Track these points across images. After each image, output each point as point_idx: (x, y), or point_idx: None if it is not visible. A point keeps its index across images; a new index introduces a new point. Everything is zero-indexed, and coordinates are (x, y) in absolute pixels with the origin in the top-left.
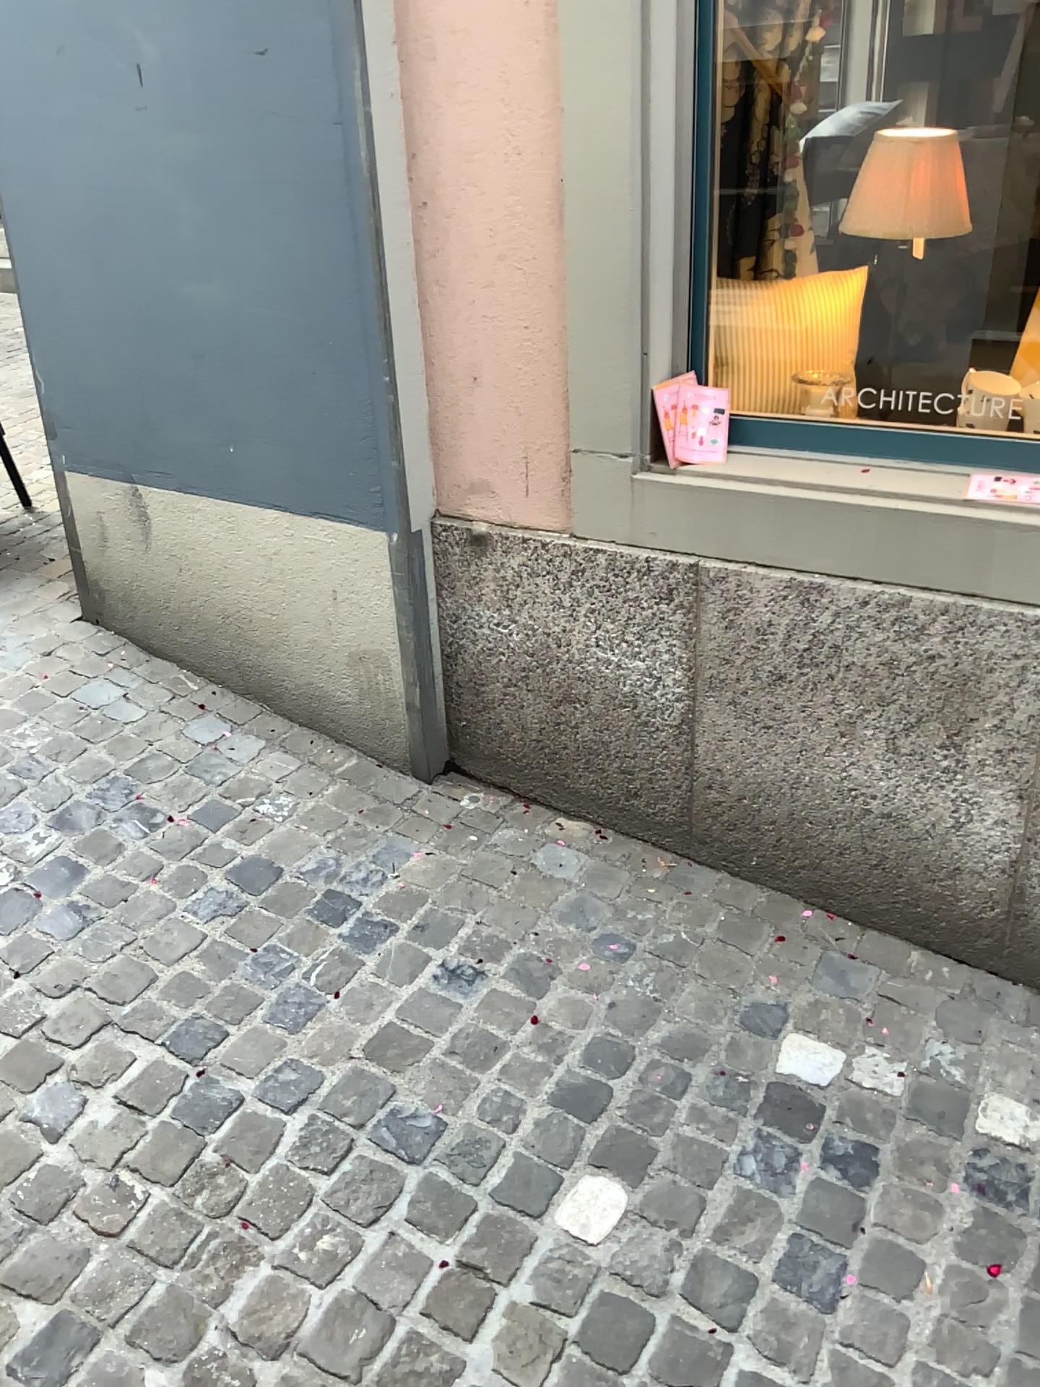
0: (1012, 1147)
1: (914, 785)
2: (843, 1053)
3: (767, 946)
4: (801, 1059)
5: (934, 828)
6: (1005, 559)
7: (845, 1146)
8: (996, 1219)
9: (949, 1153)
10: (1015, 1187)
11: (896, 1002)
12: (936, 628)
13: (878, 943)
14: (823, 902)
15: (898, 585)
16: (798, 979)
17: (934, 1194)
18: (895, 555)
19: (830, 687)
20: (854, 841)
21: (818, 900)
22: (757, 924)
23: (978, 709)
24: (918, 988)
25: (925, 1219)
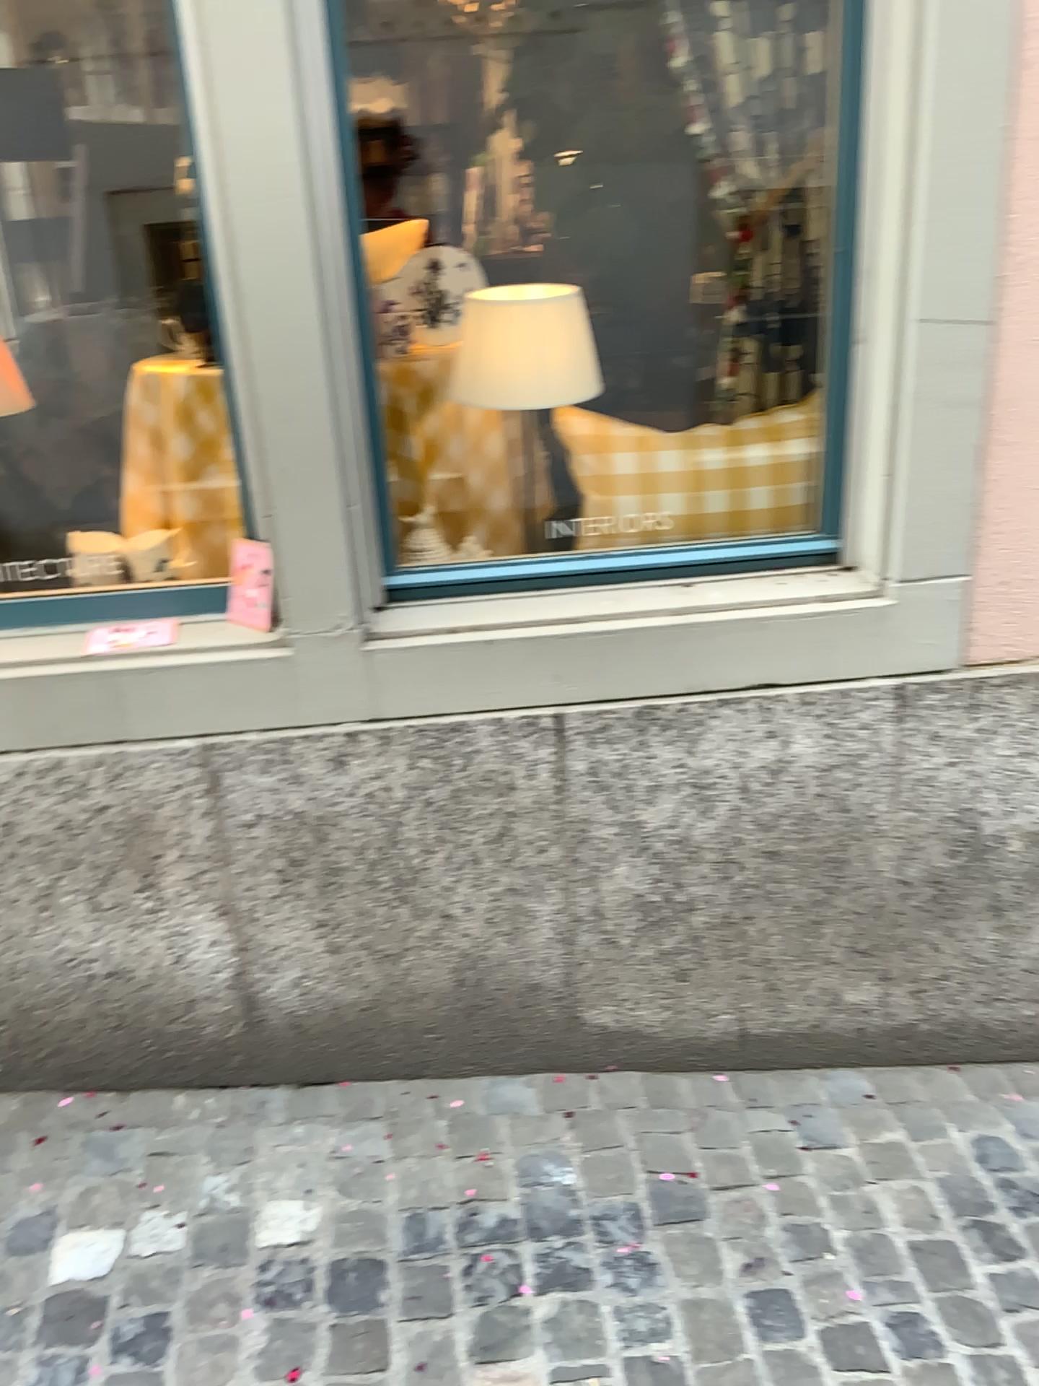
0: (291, 1247)
1: (126, 936)
2: (118, 1234)
3: (22, 1157)
4: (74, 1263)
5: (158, 970)
6: (137, 702)
7: (131, 1331)
8: (286, 1327)
9: (236, 1284)
10: (299, 1285)
11: (165, 1155)
12: (95, 780)
13: (140, 1102)
14: (76, 1084)
15: (47, 750)
16: (60, 1177)
17: (225, 1334)
18: (34, 721)
19: (13, 866)
20: (88, 1012)
21: (71, 1084)
22: (9, 1138)
23: (158, 845)
24: (185, 1133)
25: (221, 1364)
